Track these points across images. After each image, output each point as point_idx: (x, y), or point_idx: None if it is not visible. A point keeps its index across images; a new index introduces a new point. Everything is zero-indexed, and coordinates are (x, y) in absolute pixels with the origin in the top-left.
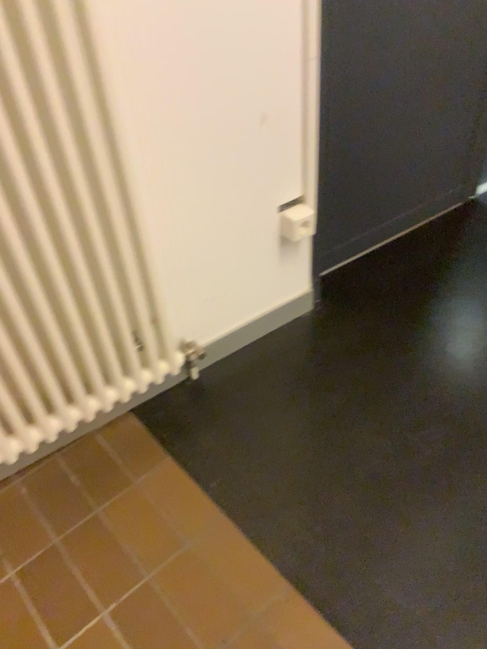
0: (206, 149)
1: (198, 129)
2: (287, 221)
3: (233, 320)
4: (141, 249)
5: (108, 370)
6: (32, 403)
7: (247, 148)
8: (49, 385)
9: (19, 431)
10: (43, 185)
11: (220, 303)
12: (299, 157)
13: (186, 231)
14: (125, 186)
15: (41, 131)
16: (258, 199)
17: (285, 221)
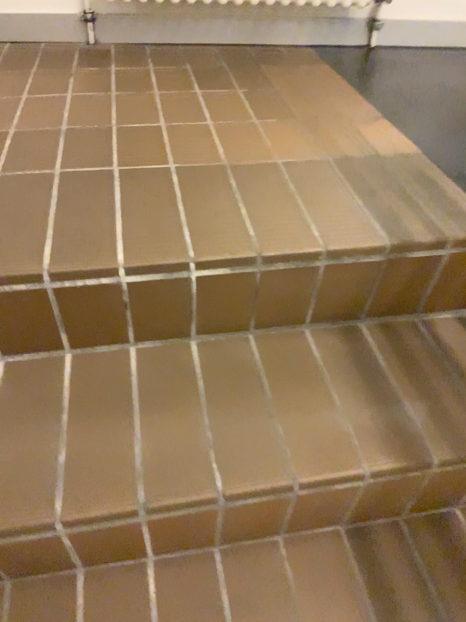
0: None
1: None
2: None
3: (425, 8)
4: None
5: None
6: None
7: None
8: None
9: None
10: None
11: None
12: None
13: None
14: None
15: None
16: None
17: None
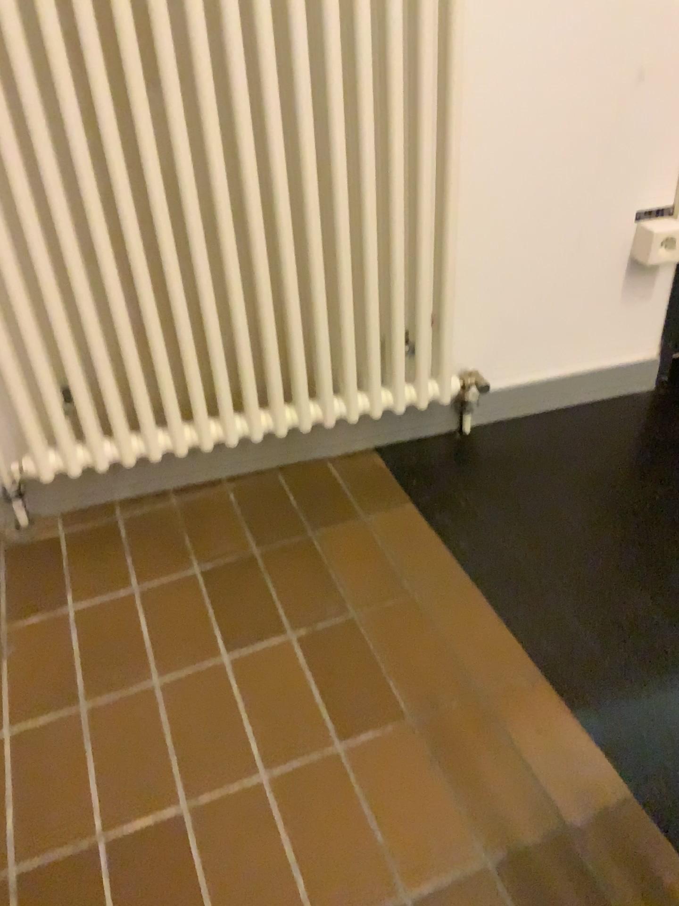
0: (555, 103)
1: (549, 73)
2: (643, 240)
3: (536, 367)
4: (444, 210)
5: (365, 367)
6: (269, 377)
7: (609, 116)
8: (294, 360)
9: (246, 408)
10: (352, 84)
11: (524, 336)
12: (677, 146)
13: (503, 214)
14: (443, 117)
15: (366, 16)
16: (607, 195)
17: (639, 239)
